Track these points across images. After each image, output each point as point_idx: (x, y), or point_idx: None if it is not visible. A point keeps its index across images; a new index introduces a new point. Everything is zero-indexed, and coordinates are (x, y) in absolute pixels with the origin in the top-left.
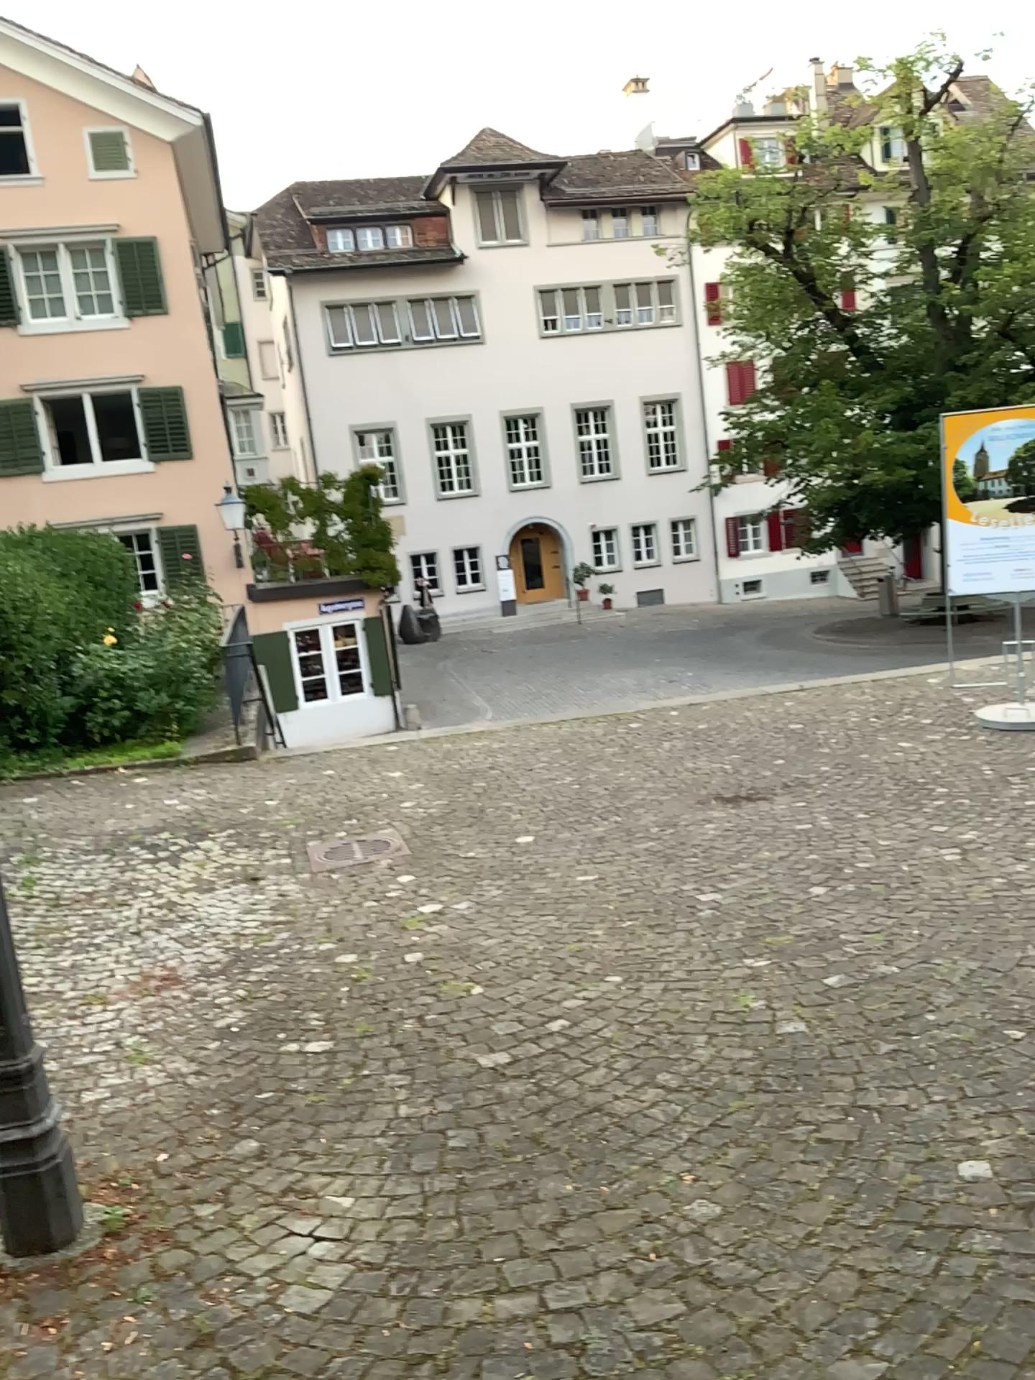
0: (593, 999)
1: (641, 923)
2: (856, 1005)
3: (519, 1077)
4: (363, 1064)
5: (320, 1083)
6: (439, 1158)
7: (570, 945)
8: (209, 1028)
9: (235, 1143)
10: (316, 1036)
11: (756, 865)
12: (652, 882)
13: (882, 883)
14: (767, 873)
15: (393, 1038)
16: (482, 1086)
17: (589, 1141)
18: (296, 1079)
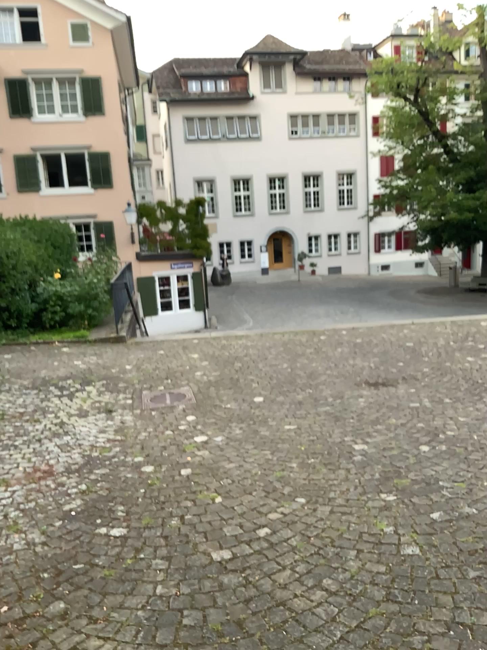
0: (286, 514)
1: (319, 461)
2: (451, 537)
3: (234, 571)
4: (140, 550)
5: (112, 561)
6: (174, 636)
7: (276, 473)
8: (58, 511)
9: (48, 607)
10: (118, 524)
11: (387, 428)
12: (327, 434)
13: (463, 448)
14: (394, 433)
15: (162, 531)
16: (210, 576)
17: (274, 633)
18: (98, 557)
